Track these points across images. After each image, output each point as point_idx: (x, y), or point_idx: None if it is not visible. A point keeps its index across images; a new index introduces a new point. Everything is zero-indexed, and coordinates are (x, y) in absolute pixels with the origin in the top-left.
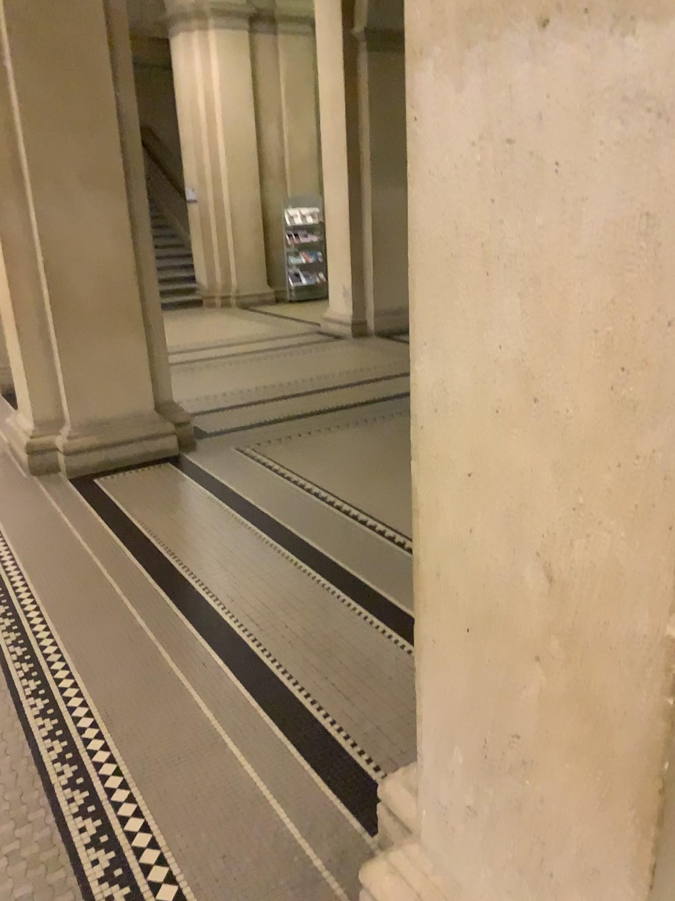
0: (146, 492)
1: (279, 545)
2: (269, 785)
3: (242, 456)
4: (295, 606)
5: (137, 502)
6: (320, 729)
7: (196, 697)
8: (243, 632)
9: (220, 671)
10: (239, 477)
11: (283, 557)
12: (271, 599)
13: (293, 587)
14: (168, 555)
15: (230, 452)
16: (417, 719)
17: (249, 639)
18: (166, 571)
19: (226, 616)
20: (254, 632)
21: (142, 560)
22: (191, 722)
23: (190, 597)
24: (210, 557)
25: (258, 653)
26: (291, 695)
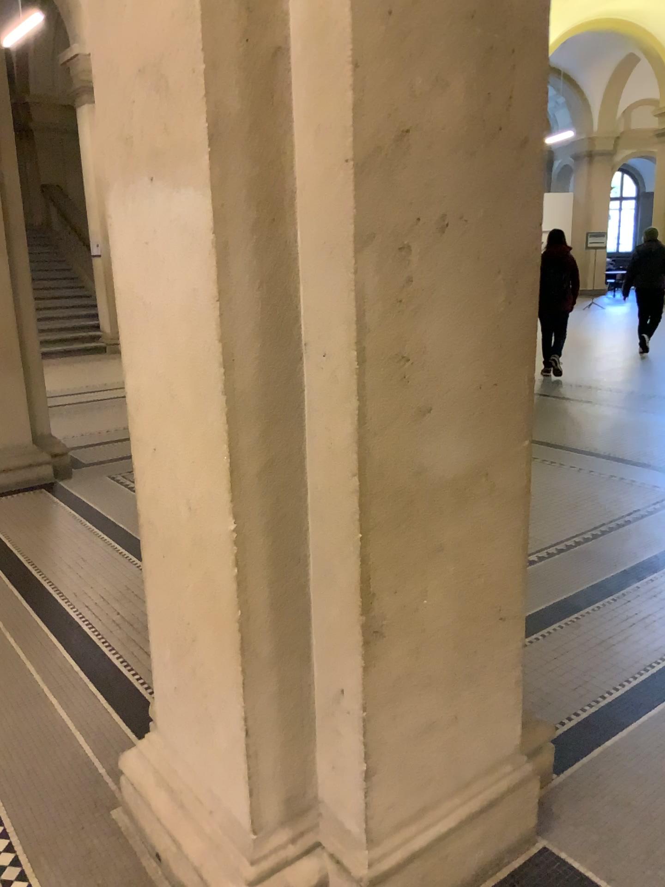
0: (18, 514)
1: (127, 553)
2: (75, 724)
3: (113, 483)
4: (129, 598)
5: (9, 522)
6: (126, 685)
7: (28, 666)
8: (80, 619)
9: (54, 648)
10: (106, 500)
11: (129, 562)
12: (110, 594)
13: (131, 584)
14: (28, 563)
15: (102, 479)
16: (150, 636)
17: (84, 624)
18: (24, 576)
19: (68, 607)
20: (90, 618)
21: (4, 568)
22: (20, 684)
23: (40, 595)
24: (65, 563)
25: (89, 633)
26: (109, 662)
